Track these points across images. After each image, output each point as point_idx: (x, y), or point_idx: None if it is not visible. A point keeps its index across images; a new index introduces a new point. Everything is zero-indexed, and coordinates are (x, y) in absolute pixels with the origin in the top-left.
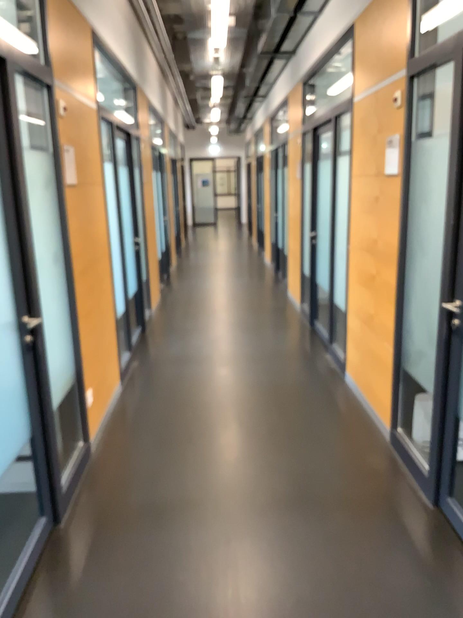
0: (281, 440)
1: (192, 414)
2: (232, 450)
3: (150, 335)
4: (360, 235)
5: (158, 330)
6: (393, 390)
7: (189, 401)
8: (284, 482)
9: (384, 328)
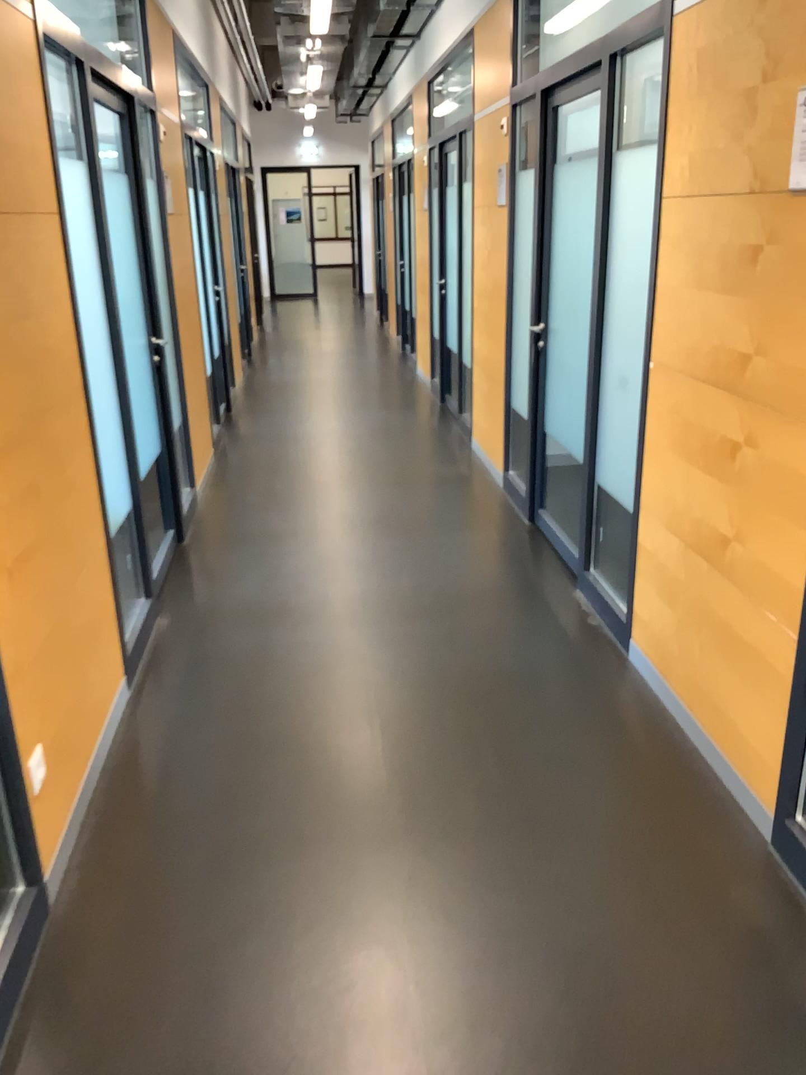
0: (515, 844)
1: (295, 769)
2: (401, 880)
3: (193, 547)
4: (685, 340)
5: (212, 535)
6: (787, 728)
7: (288, 730)
8: (545, 991)
9: (768, 579)
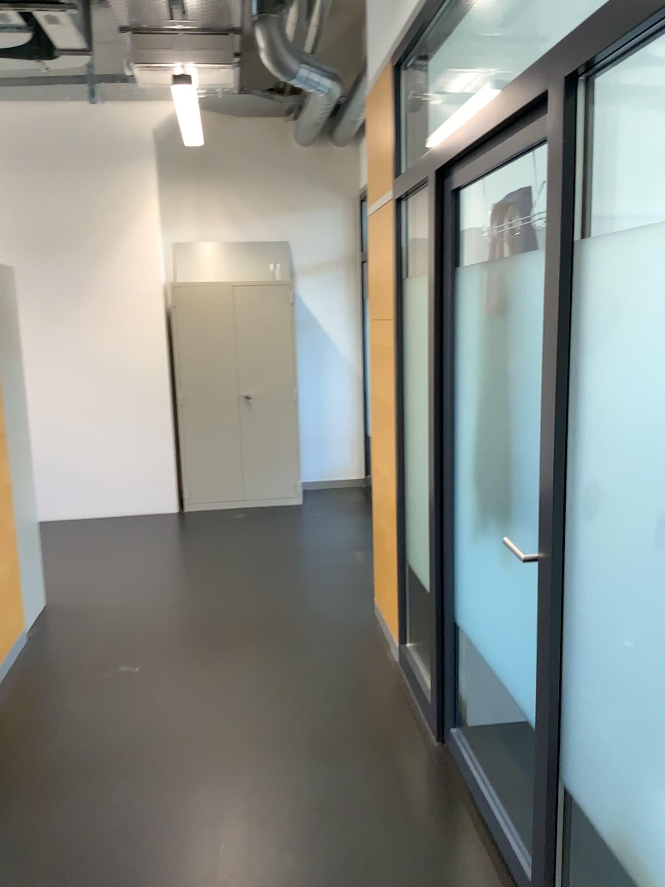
0: None
1: None
2: None
3: None
4: None
5: None
6: None
7: None
8: None
9: None
